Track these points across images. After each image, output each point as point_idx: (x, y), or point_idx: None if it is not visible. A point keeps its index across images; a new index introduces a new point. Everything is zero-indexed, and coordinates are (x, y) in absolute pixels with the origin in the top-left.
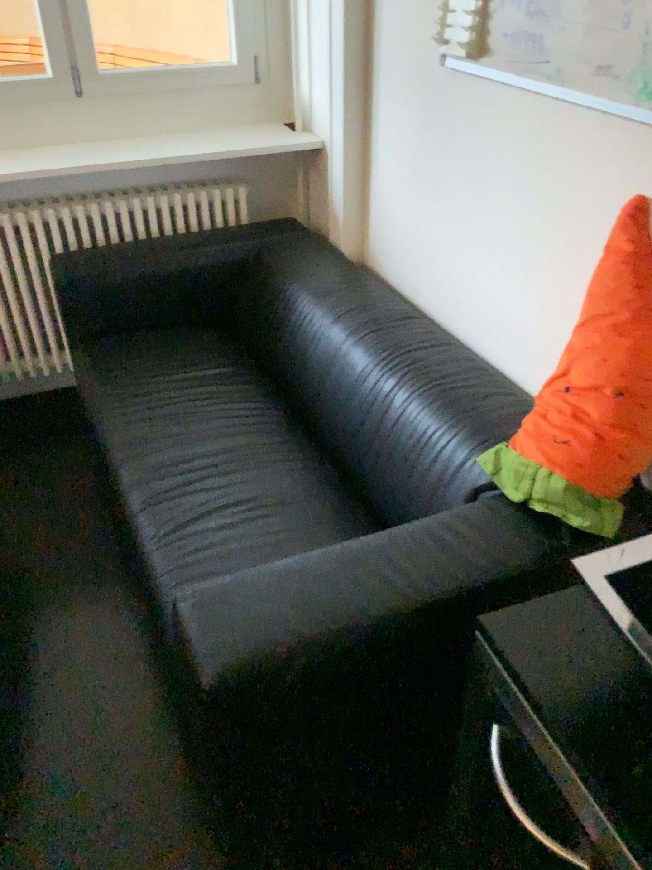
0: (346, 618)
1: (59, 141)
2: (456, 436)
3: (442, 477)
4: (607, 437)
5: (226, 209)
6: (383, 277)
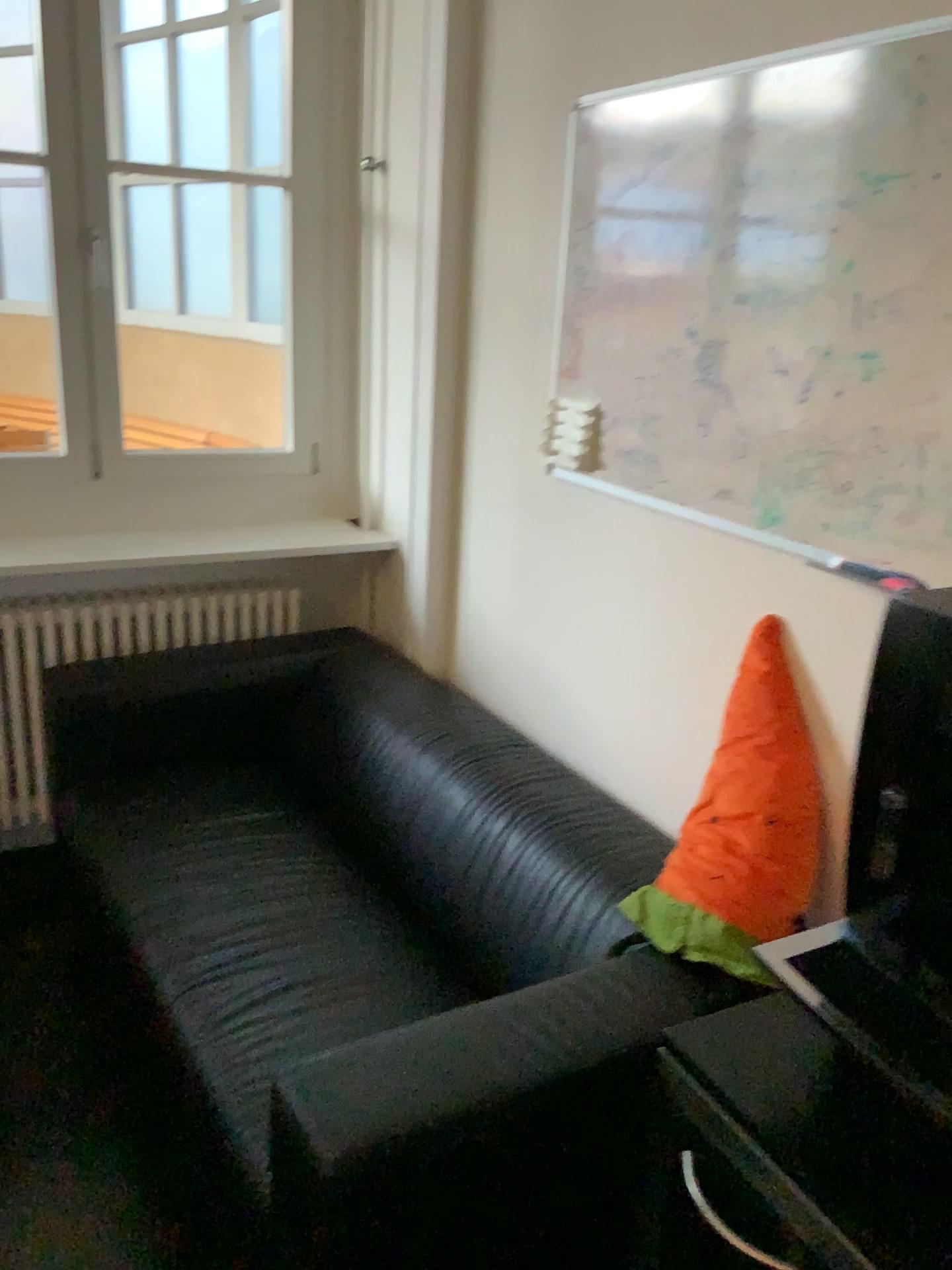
0: (489, 1086)
1: (67, 528)
2: (589, 883)
3: (575, 933)
4: (765, 868)
5: (271, 615)
6: (477, 700)
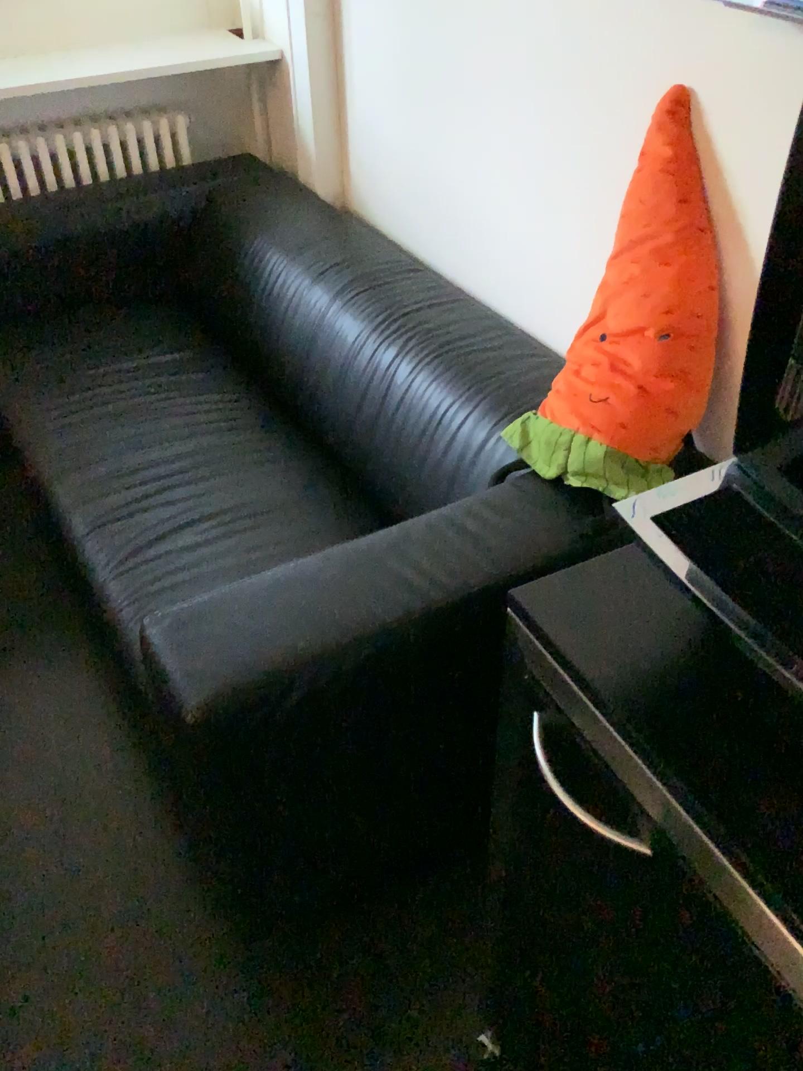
0: (354, 630)
1: None
2: (473, 410)
3: (460, 461)
4: (653, 390)
5: (159, 147)
6: (371, 225)
